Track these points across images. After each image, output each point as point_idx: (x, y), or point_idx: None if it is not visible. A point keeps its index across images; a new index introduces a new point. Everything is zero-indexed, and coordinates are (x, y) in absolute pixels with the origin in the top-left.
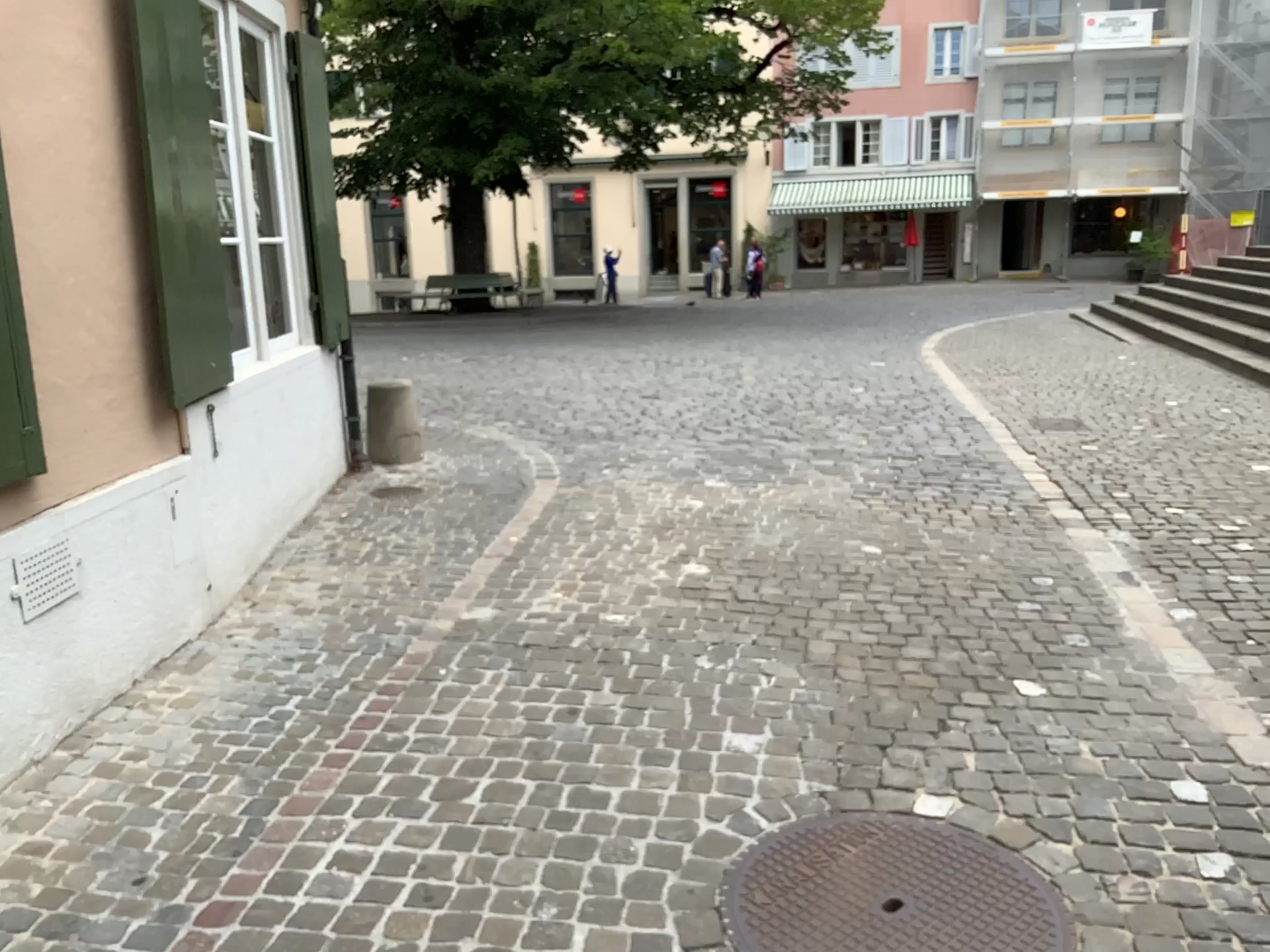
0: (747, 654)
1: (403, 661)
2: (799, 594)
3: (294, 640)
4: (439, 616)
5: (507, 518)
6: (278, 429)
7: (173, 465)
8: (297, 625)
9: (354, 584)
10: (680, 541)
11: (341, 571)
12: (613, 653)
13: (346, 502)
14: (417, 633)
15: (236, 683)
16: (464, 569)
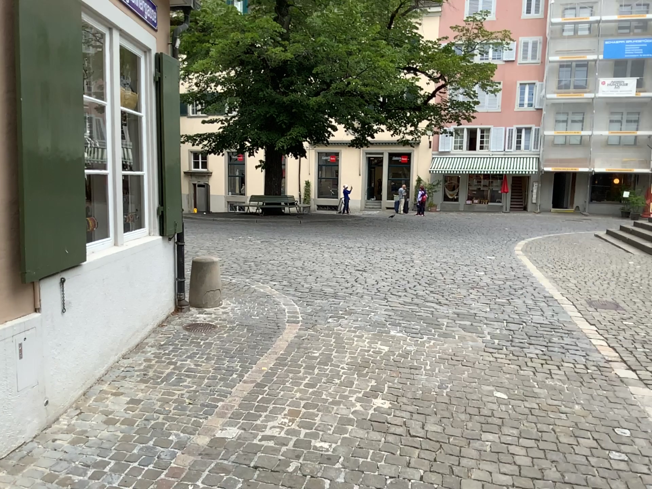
0: (415, 488)
1: (165, 474)
2: (452, 432)
3: (95, 448)
4: (201, 433)
5: (262, 353)
6: (122, 289)
7: (23, 320)
8: (102, 434)
9: (152, 400)
10: (372, 380)
11: (146, 388)
12: (317, 479)
13: (166, 334)
14: (182, 448)
15: (40, 487)
16: (227, 392)
